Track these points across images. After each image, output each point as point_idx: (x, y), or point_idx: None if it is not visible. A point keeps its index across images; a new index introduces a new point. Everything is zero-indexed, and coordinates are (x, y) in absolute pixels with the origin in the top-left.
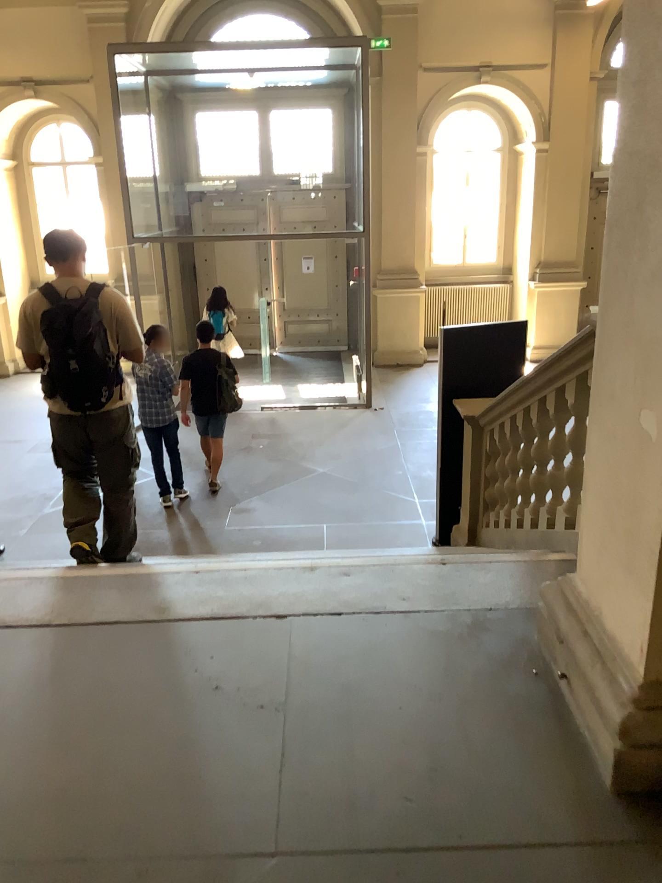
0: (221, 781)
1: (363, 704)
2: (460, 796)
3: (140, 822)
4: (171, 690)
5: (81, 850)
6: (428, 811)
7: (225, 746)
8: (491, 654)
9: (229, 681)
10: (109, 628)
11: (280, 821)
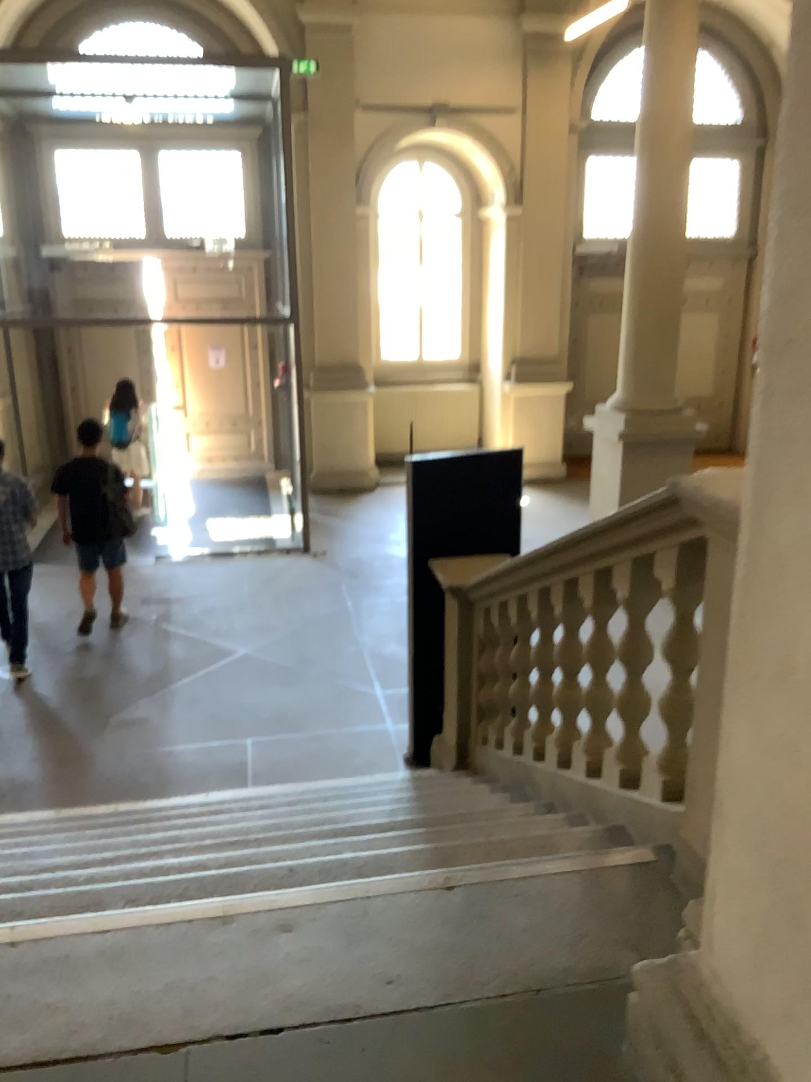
0: None
1: None
2: None
3: None
4: None
5: None
6: None
7: None
8: None
9: None
10: None
11: None
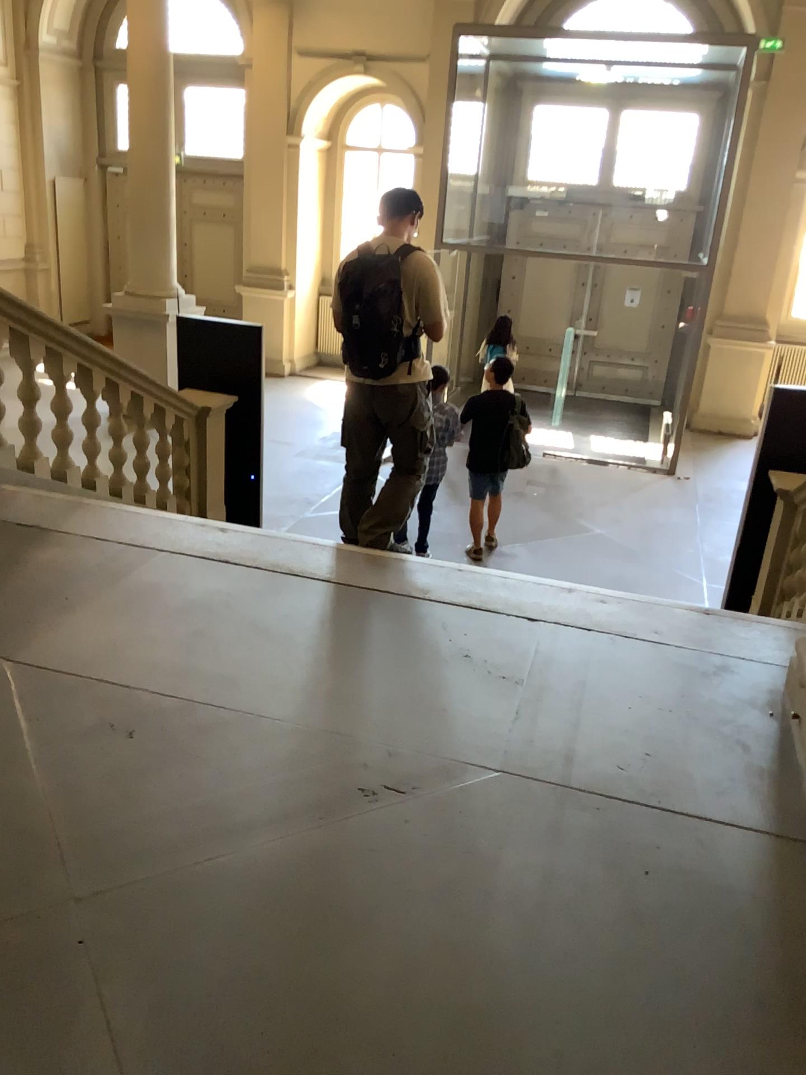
0: (463, 717)
1: (597, 697)
2: (668, 776)
3: (395, 726)
4: (429, 649)
5: (348, 730)
6: (635, 777)
7: (470, 696)
8: (730, 691)
9: (480, 655)
10: (380, 595)
11: (508, 752)
